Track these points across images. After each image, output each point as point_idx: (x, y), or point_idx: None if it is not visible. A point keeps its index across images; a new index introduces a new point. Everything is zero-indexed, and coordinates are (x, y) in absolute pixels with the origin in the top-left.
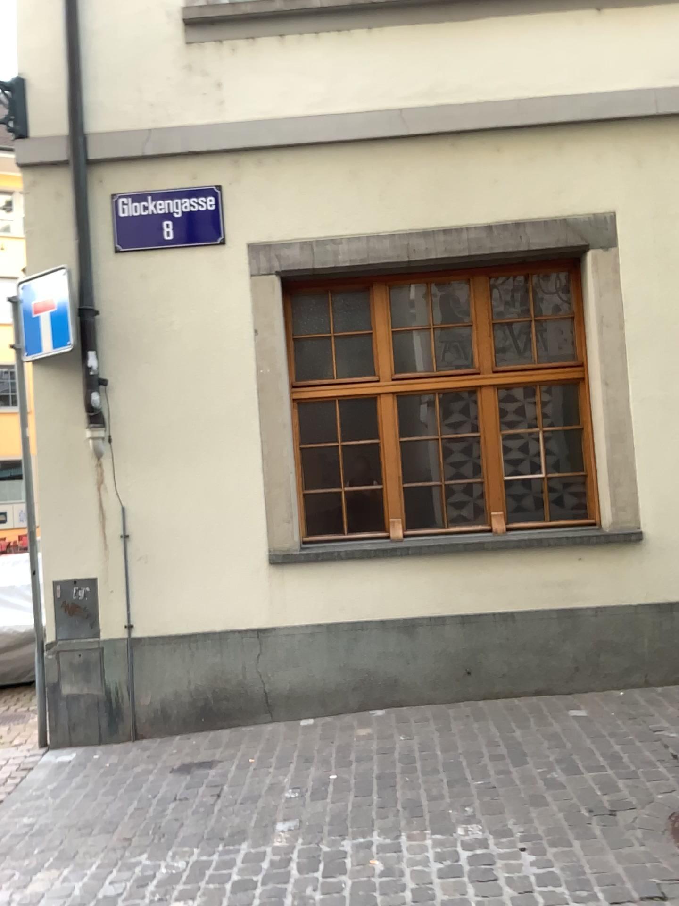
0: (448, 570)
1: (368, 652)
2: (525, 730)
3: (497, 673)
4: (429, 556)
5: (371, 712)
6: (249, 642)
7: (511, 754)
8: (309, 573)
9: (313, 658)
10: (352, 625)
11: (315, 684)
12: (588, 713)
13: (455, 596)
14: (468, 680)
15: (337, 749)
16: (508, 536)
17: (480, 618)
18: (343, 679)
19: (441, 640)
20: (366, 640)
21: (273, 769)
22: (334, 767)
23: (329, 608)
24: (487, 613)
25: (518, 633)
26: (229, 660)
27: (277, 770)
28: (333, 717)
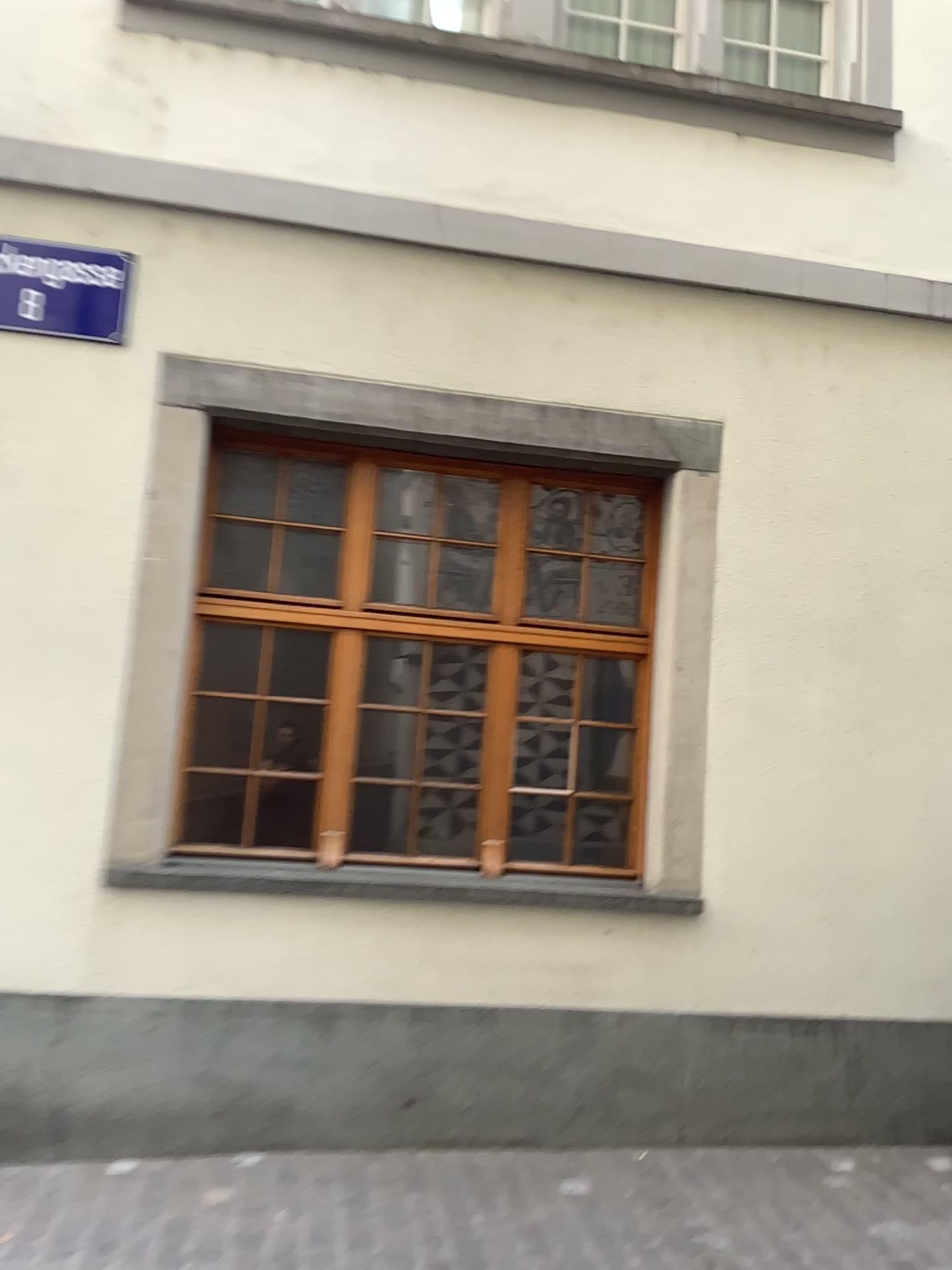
0: (404, 927)
1: (250, 1051)
2: (489, 1216)
3: (456, 1106)
4: (376, 901)
5: (238, 1156)
6: (46, 1014)
7: (464, 1264)
8: (173, 905)
9: (153, 1053)
10: (230, 1002)
11: (150, 1099)
12: (590, 1189)
13: (408, 971)
14: (408, 1114)
15: (165, 1228)
16: (506, 883)
17: (442, 1010)
18: (199, 1095)
19: (374, 1043)
20: (251, 1031)
21: (38, 1264)
22: (152, 1269)
23: (195, 969)
24: (454, 1004)
25: (499, 1042)
26: (3, 1042)
27: (44, 1266)
28: (171, 1159)
